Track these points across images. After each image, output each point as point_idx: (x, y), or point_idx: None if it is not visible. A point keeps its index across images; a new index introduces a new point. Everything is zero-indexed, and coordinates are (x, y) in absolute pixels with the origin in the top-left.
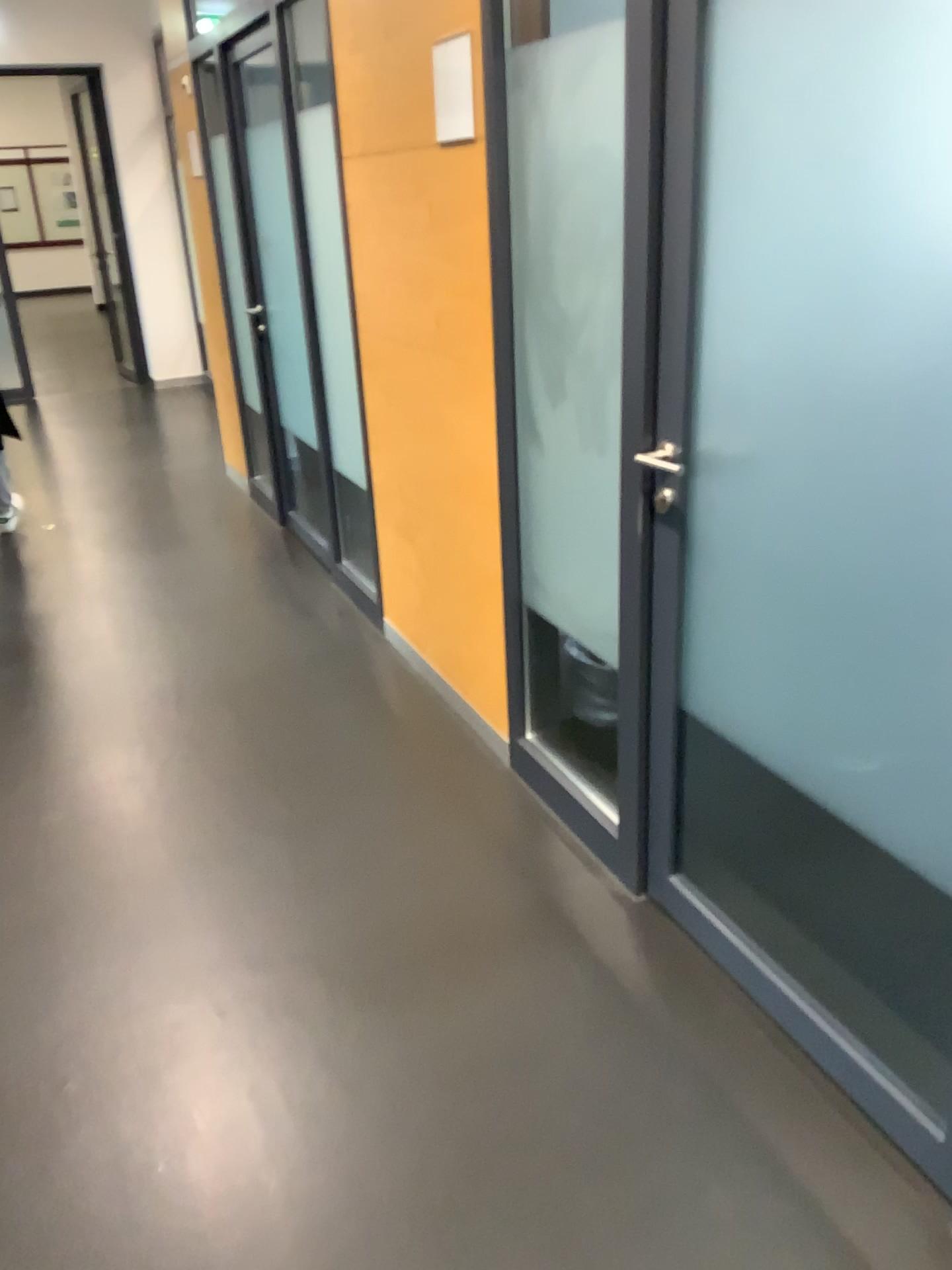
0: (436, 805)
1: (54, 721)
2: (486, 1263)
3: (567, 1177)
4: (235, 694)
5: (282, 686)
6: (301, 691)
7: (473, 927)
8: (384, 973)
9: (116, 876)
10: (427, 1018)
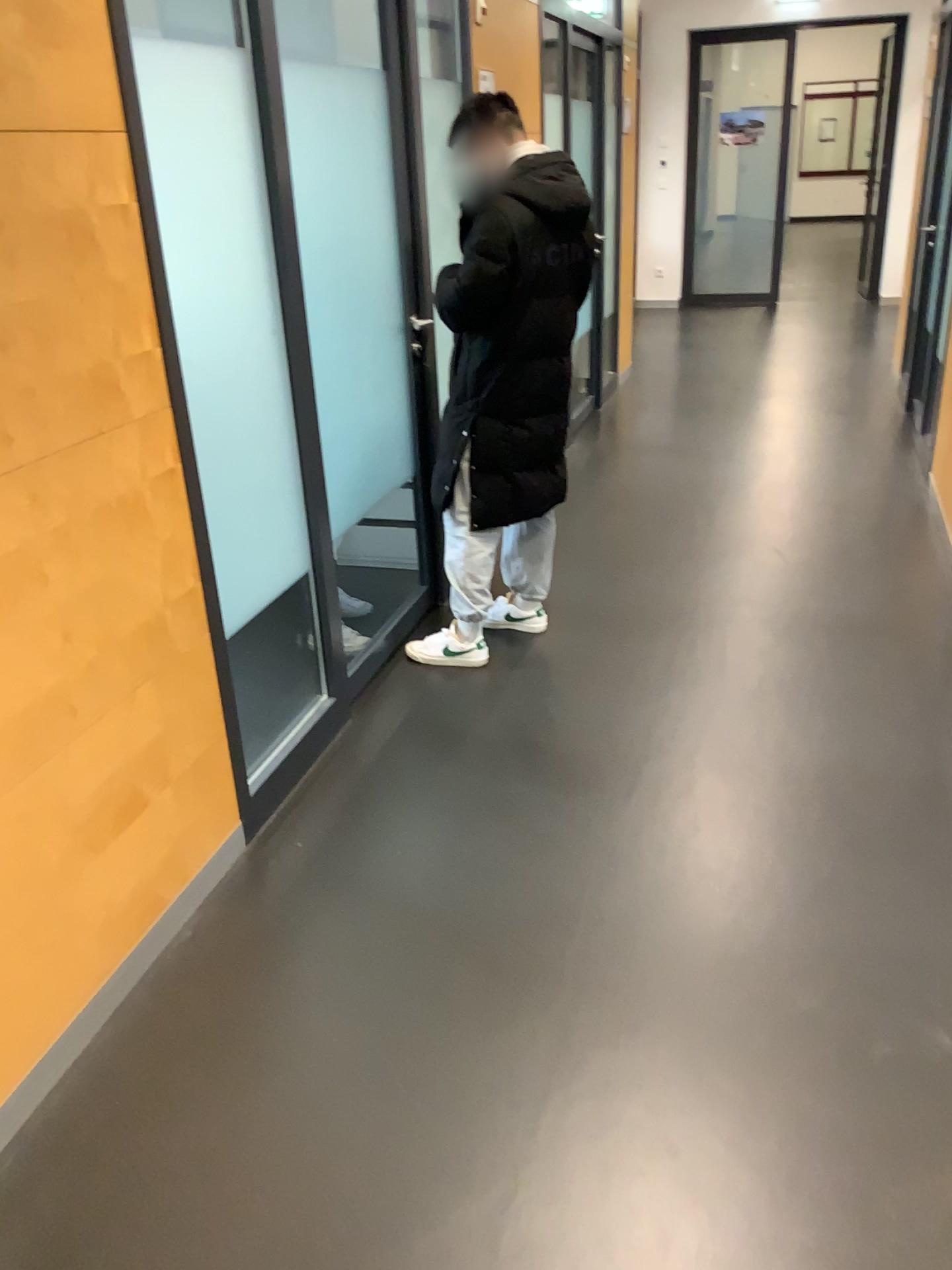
0: (880, 572)
1: (675, 484)
2: (753, 714)
3: (817, 704)
4: (793, 495)
5: (827, 497)
6: (838, 502)
7: (853, 622)
8: (784, 621)
9: (669, 552)
10: (793, 641)
